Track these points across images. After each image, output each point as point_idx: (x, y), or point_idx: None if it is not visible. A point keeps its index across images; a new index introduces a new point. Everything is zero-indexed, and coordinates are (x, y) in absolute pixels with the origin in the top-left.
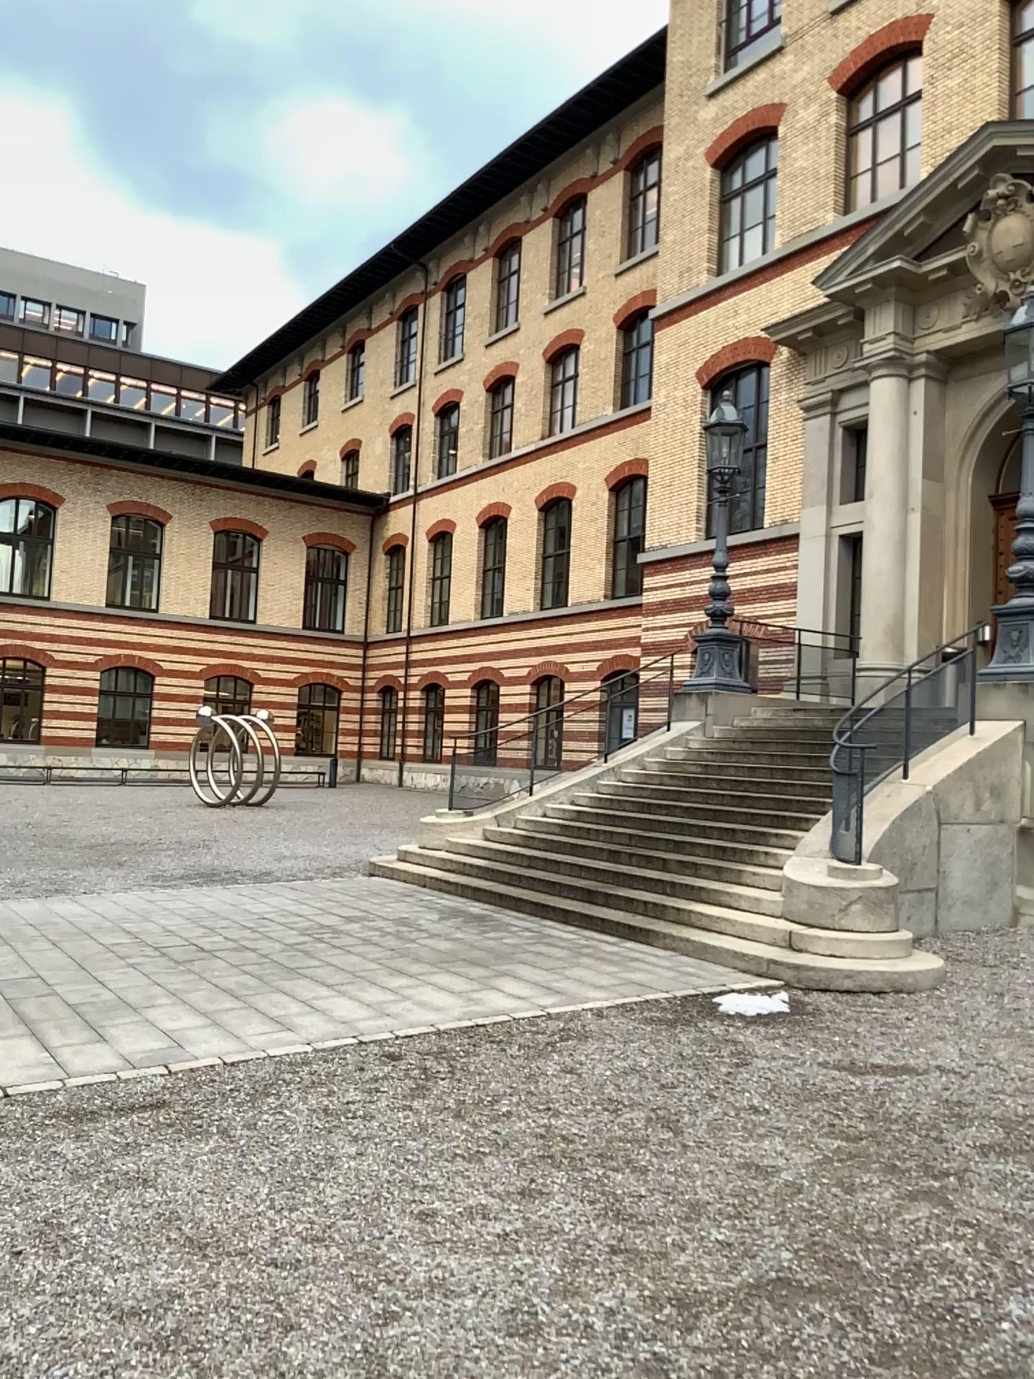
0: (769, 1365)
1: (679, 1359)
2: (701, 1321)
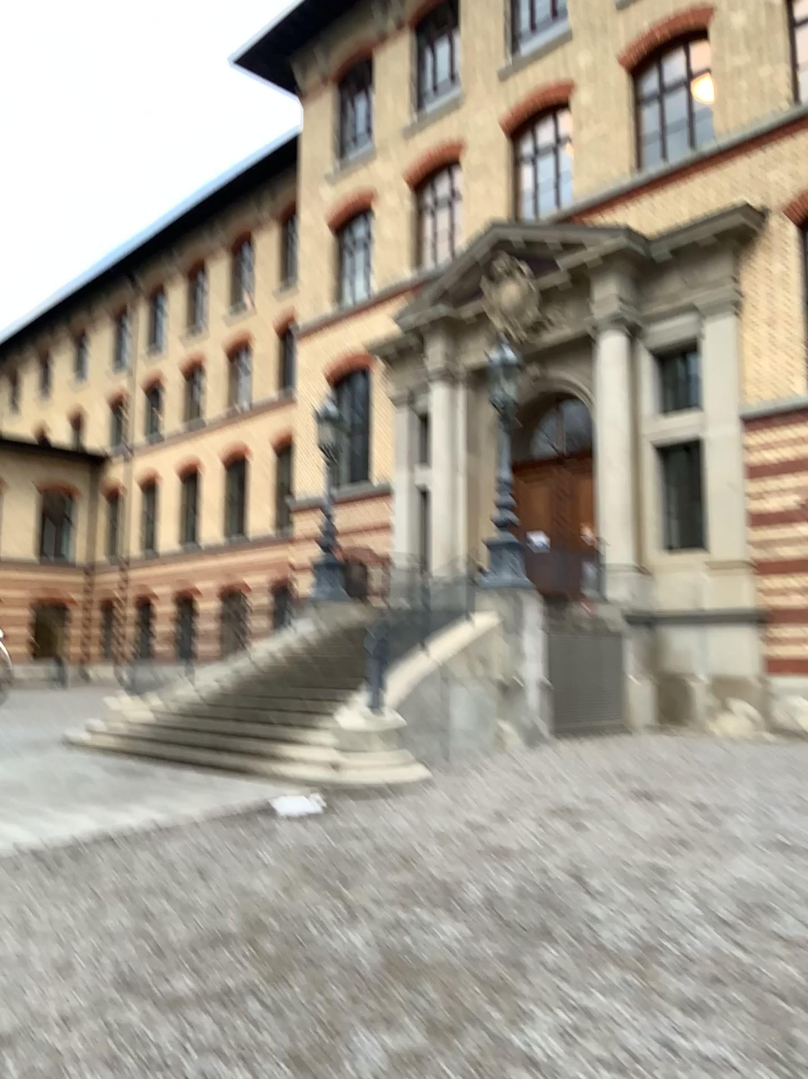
0: (190, 972)
1: (142, 975)
2: (164, 959)
